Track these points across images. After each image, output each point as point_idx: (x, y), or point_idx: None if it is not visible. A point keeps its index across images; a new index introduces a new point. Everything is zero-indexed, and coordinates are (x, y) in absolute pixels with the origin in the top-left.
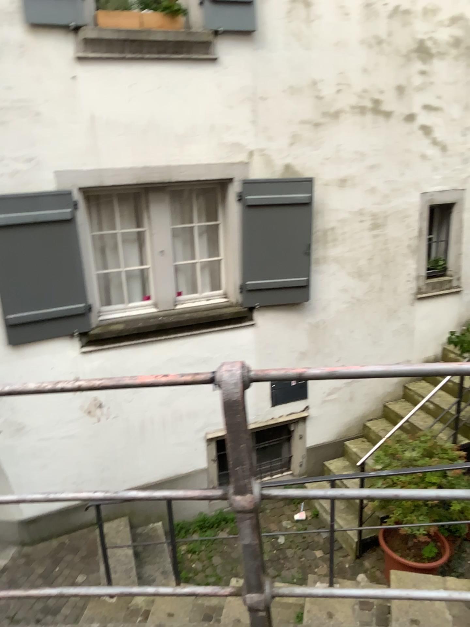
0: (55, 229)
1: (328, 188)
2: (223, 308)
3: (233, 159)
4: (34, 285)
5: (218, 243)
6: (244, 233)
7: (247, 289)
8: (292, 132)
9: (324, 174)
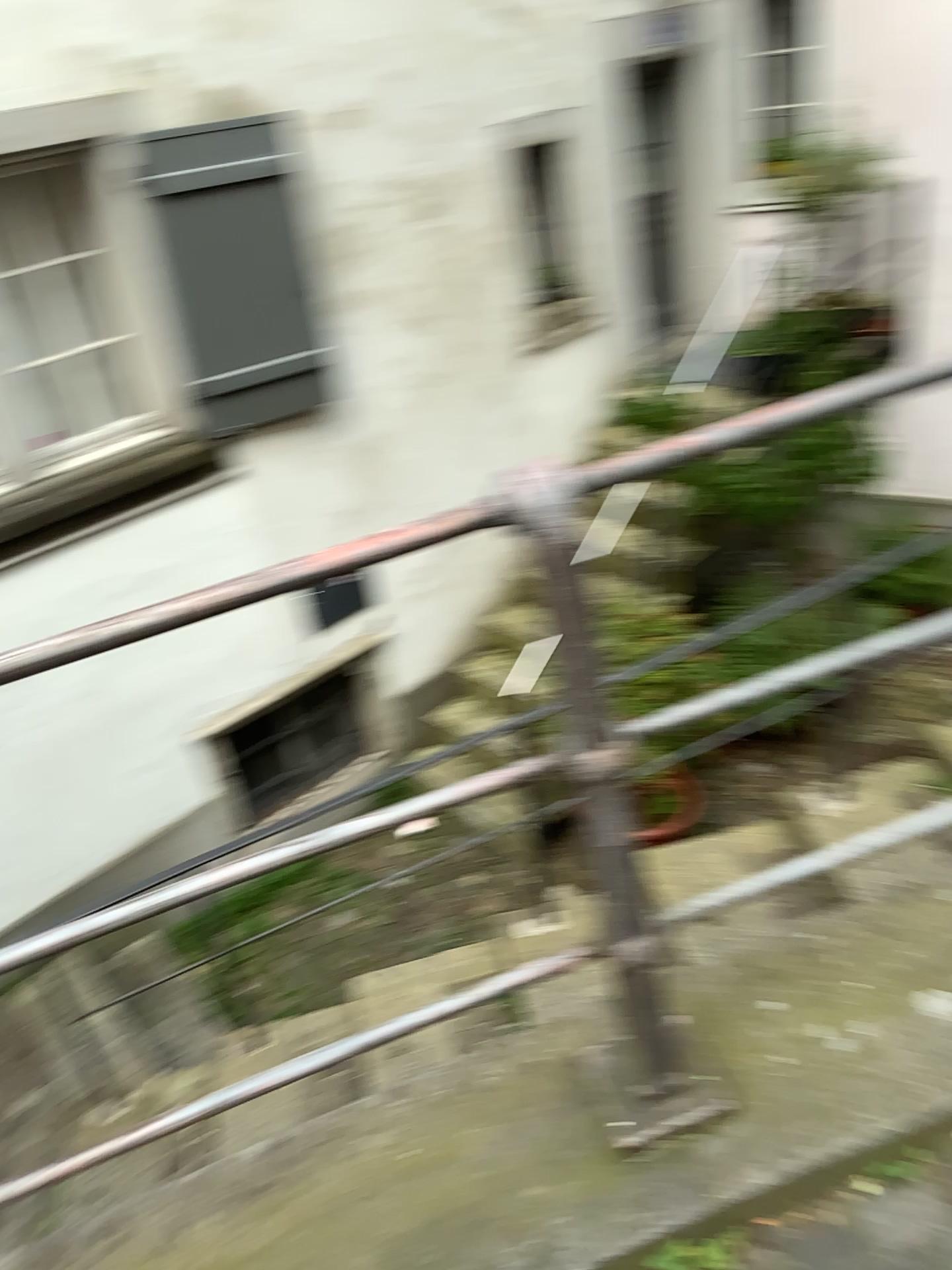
0: None
1: (322, 139)
2: (164, 452)
3: (95, 93)
4: None
5: (111, 307)
6: (167, 270)
7: (205, 399)
8: (212, 11)
9: (306, 106)
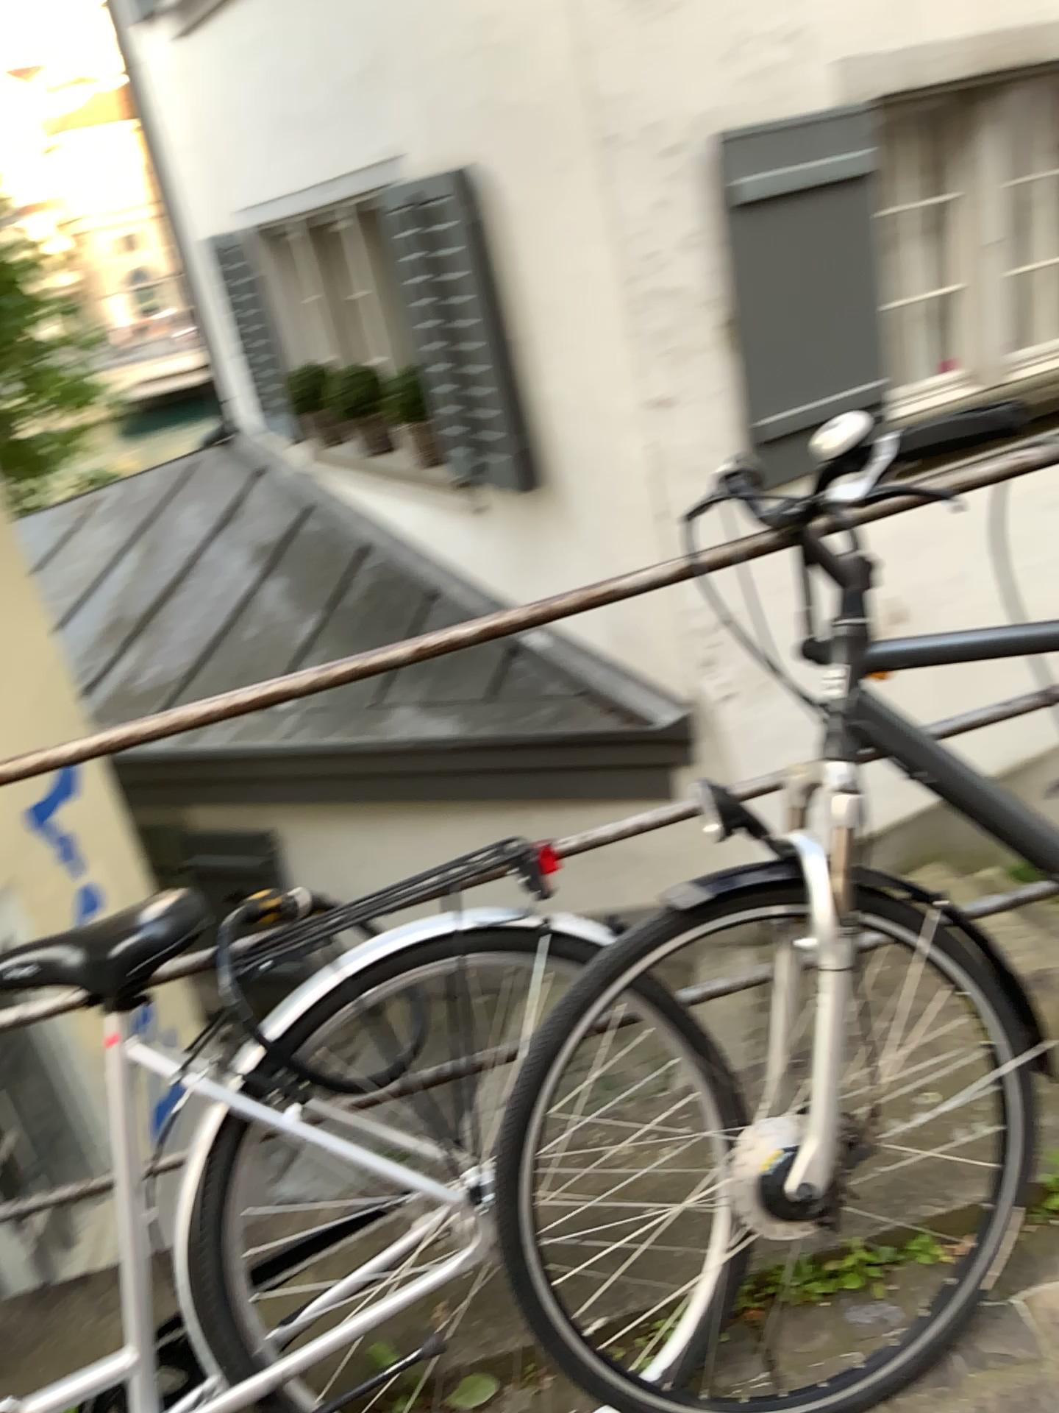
0: (840, 205)
1: None
2: None
3: None
4: (803, 344)
5: None
6: None
7: None
8: None
9: None
